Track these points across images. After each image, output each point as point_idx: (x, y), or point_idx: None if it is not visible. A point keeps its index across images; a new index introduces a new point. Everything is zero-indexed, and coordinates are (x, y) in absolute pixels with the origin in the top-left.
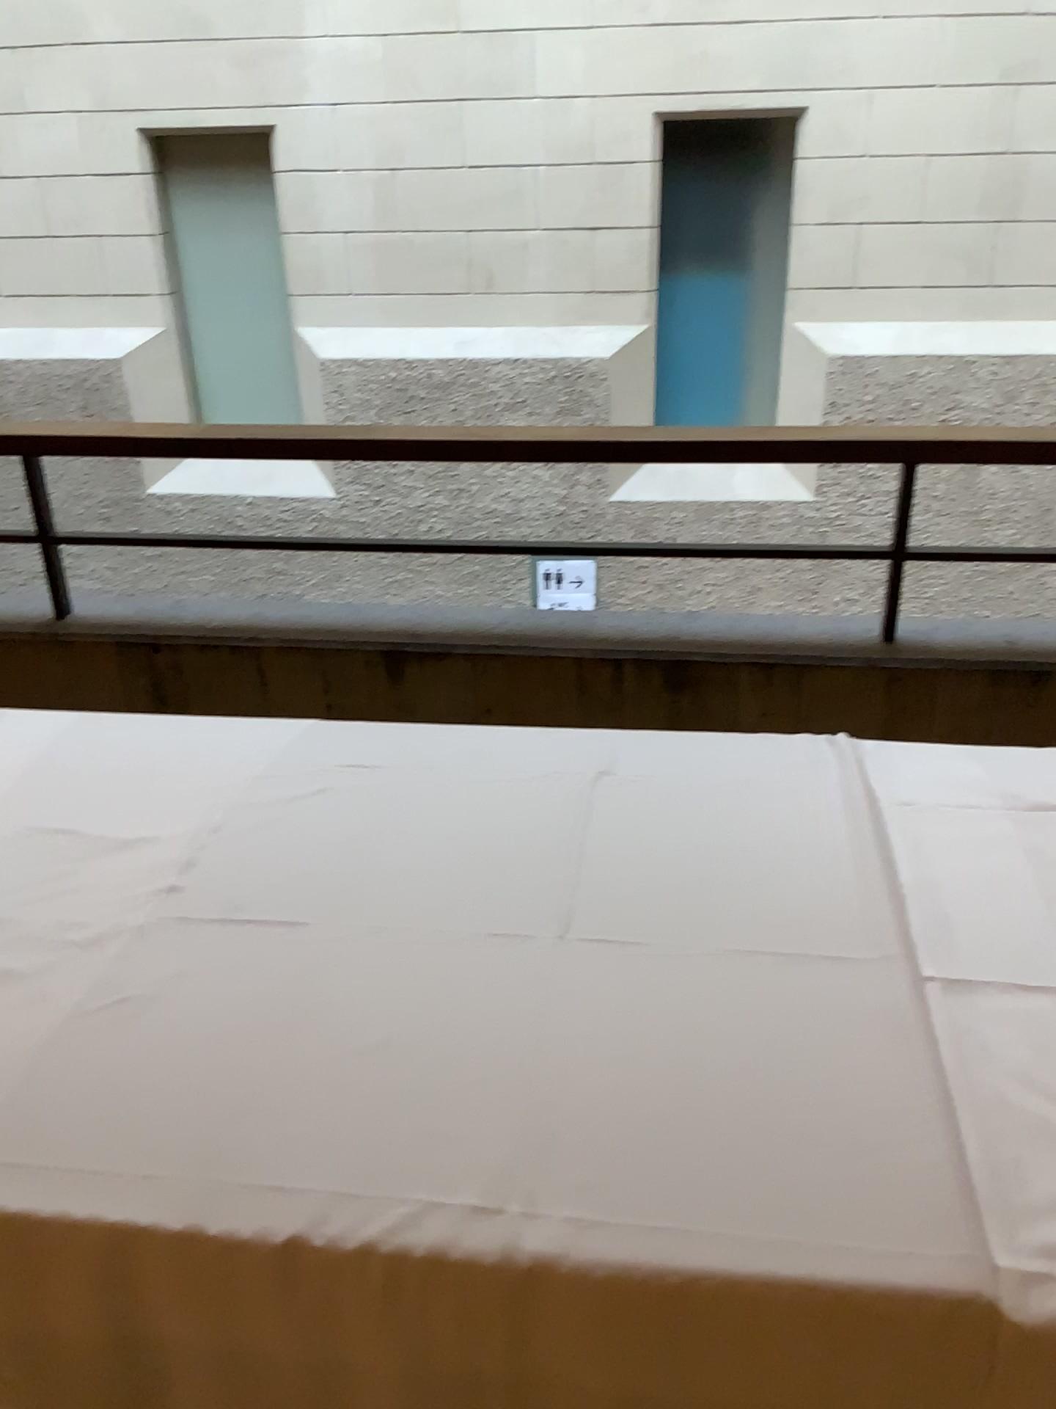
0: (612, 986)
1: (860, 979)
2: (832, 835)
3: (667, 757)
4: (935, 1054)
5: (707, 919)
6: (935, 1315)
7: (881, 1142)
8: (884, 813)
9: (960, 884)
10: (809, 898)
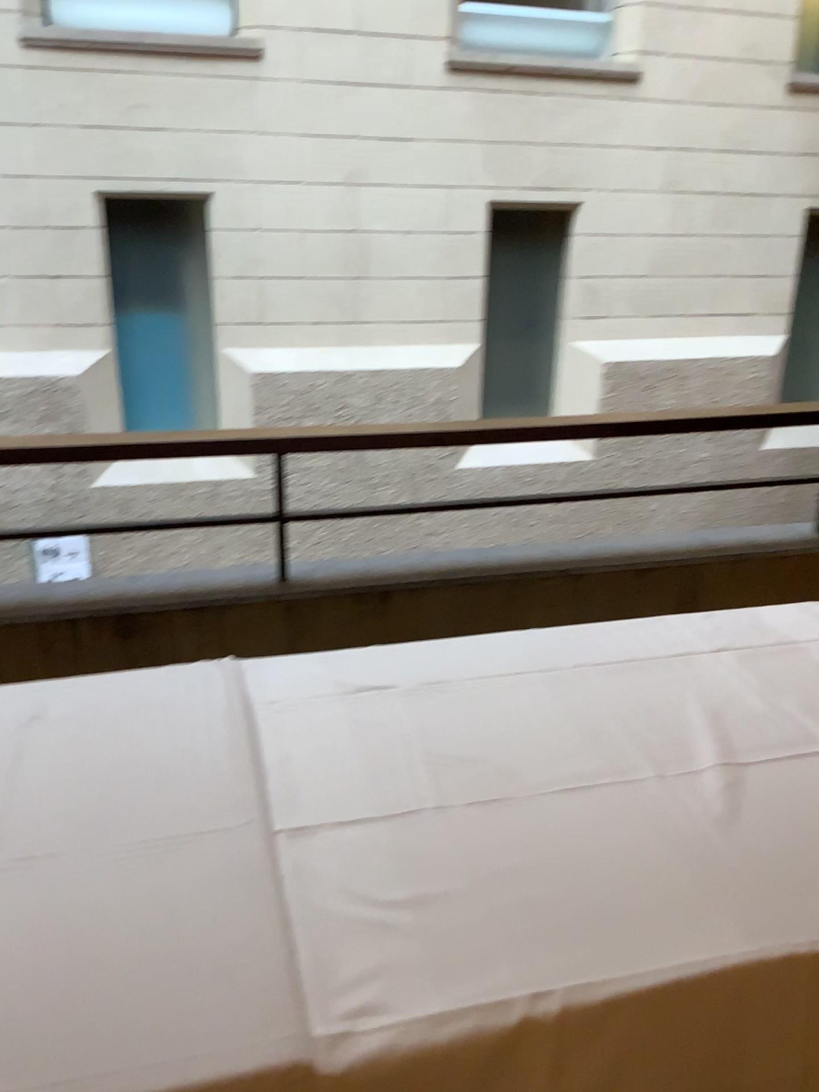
0: (24, 894)
1: (224, 844)
2: (211, 738)
3: (86, 697)
4: (276, 889)
5: (108, 821)
6: (266, 1088)
7: (230, 966)
8: (251, 715)
9: (302, 758)
10: (190, 789)
